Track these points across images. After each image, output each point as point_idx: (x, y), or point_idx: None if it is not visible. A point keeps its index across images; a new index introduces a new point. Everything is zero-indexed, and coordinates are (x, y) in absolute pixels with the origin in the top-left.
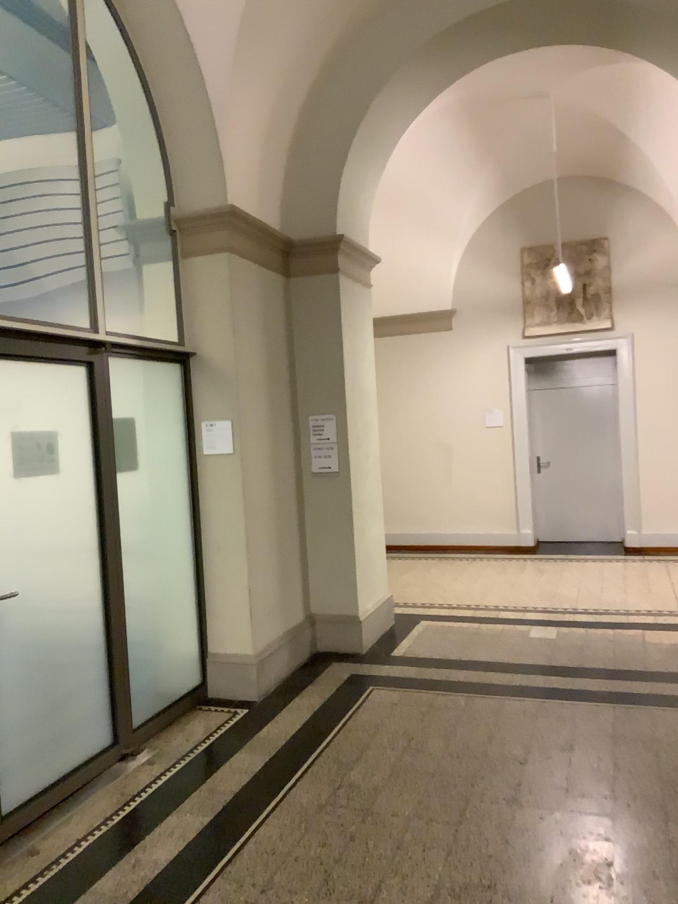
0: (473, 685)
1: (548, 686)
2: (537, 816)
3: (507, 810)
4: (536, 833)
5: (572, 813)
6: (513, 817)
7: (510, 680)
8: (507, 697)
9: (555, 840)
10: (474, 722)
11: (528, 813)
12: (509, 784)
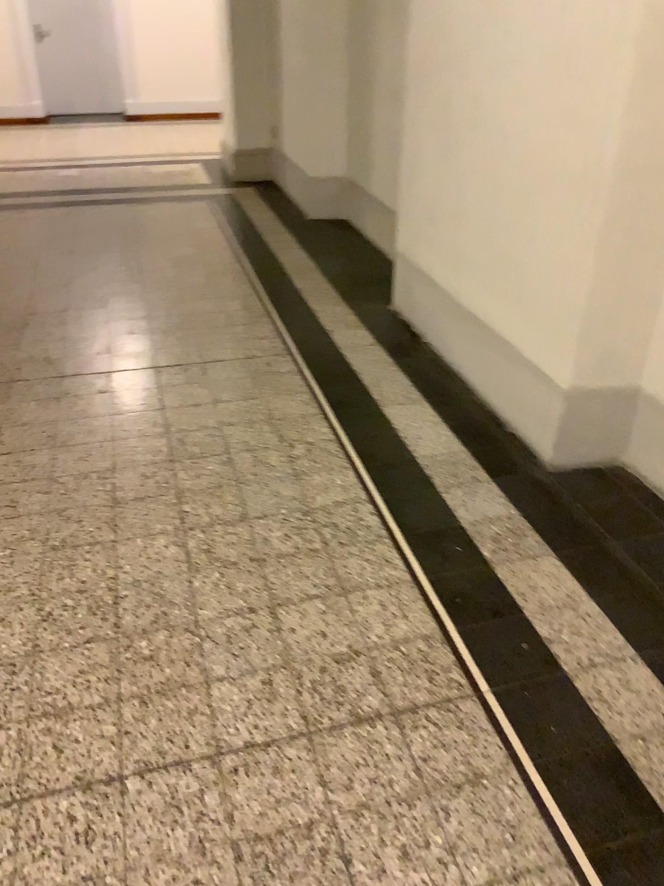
0: (21, 203)
1: (80, 198)
2: (89, 254)
3: (68, 255)
4: (90, 261)
5: (111, 251)
6: (73, 257)
7: (50, 199)
8: (51, 207)
9: (103, 262)
10: (30, 222)
11: (83, 254)
12: (66, 244)
